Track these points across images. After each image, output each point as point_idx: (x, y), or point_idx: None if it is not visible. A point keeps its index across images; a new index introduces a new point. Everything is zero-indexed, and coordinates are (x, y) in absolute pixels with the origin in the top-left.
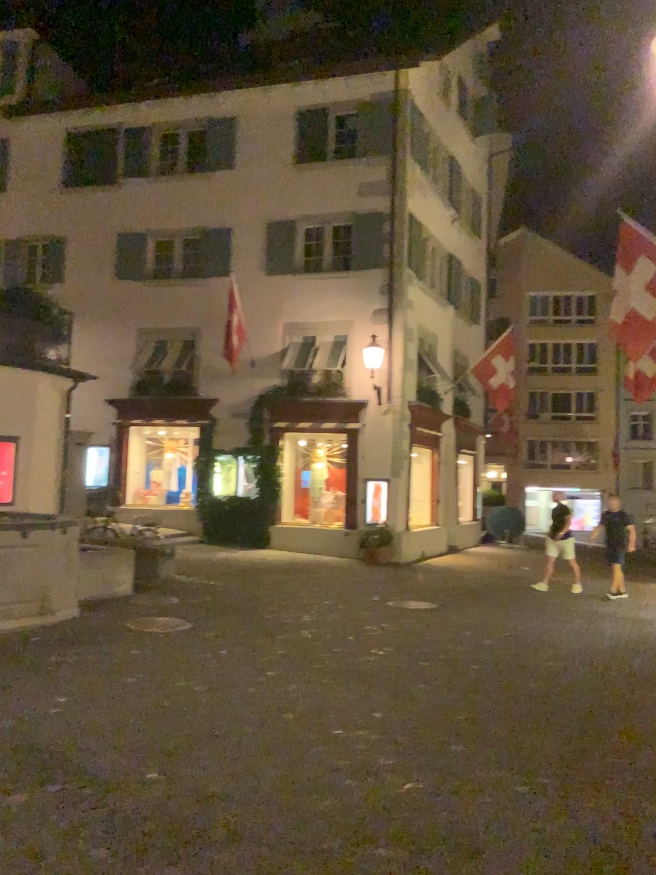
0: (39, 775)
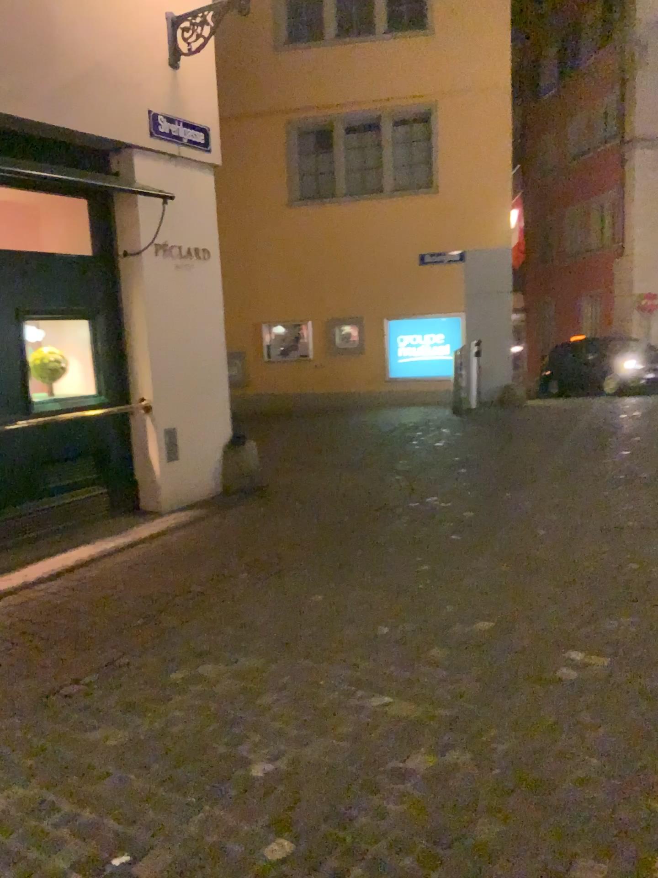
0: None
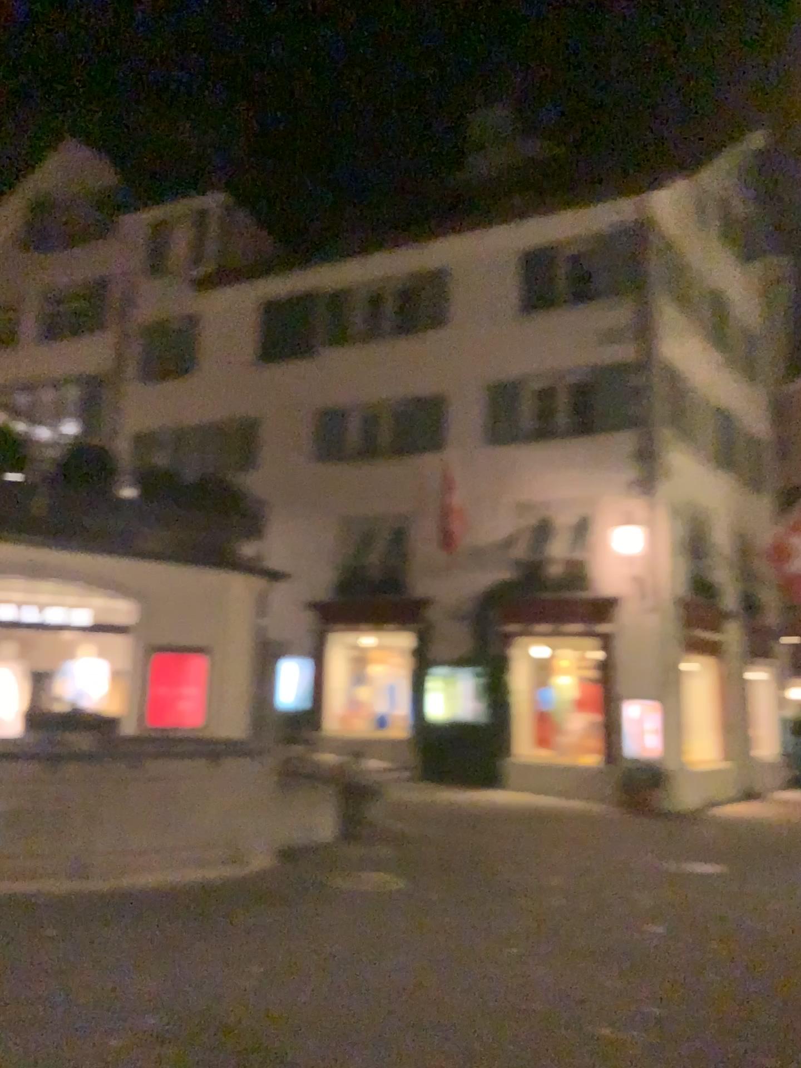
0: (213, 1063)
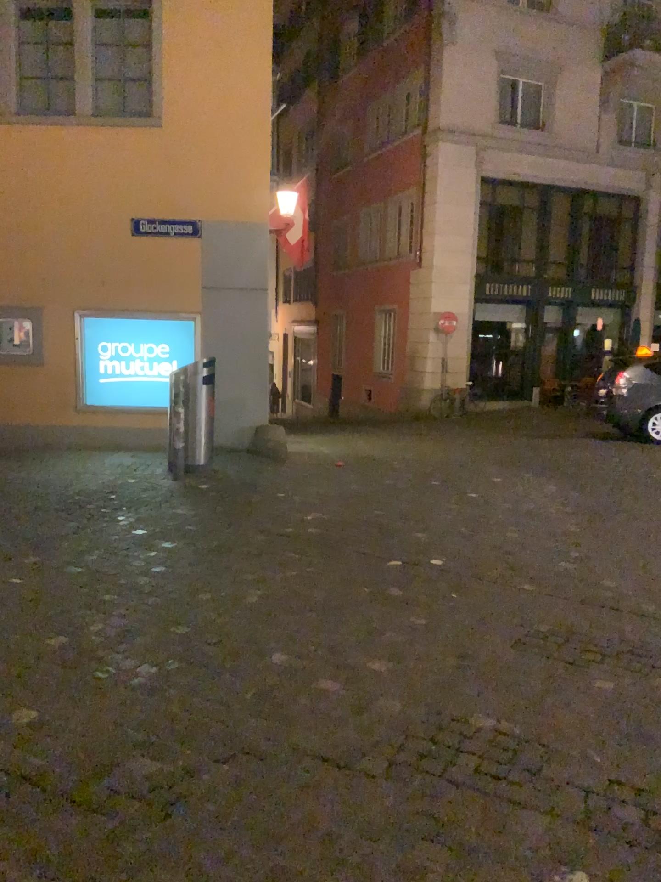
0: None
